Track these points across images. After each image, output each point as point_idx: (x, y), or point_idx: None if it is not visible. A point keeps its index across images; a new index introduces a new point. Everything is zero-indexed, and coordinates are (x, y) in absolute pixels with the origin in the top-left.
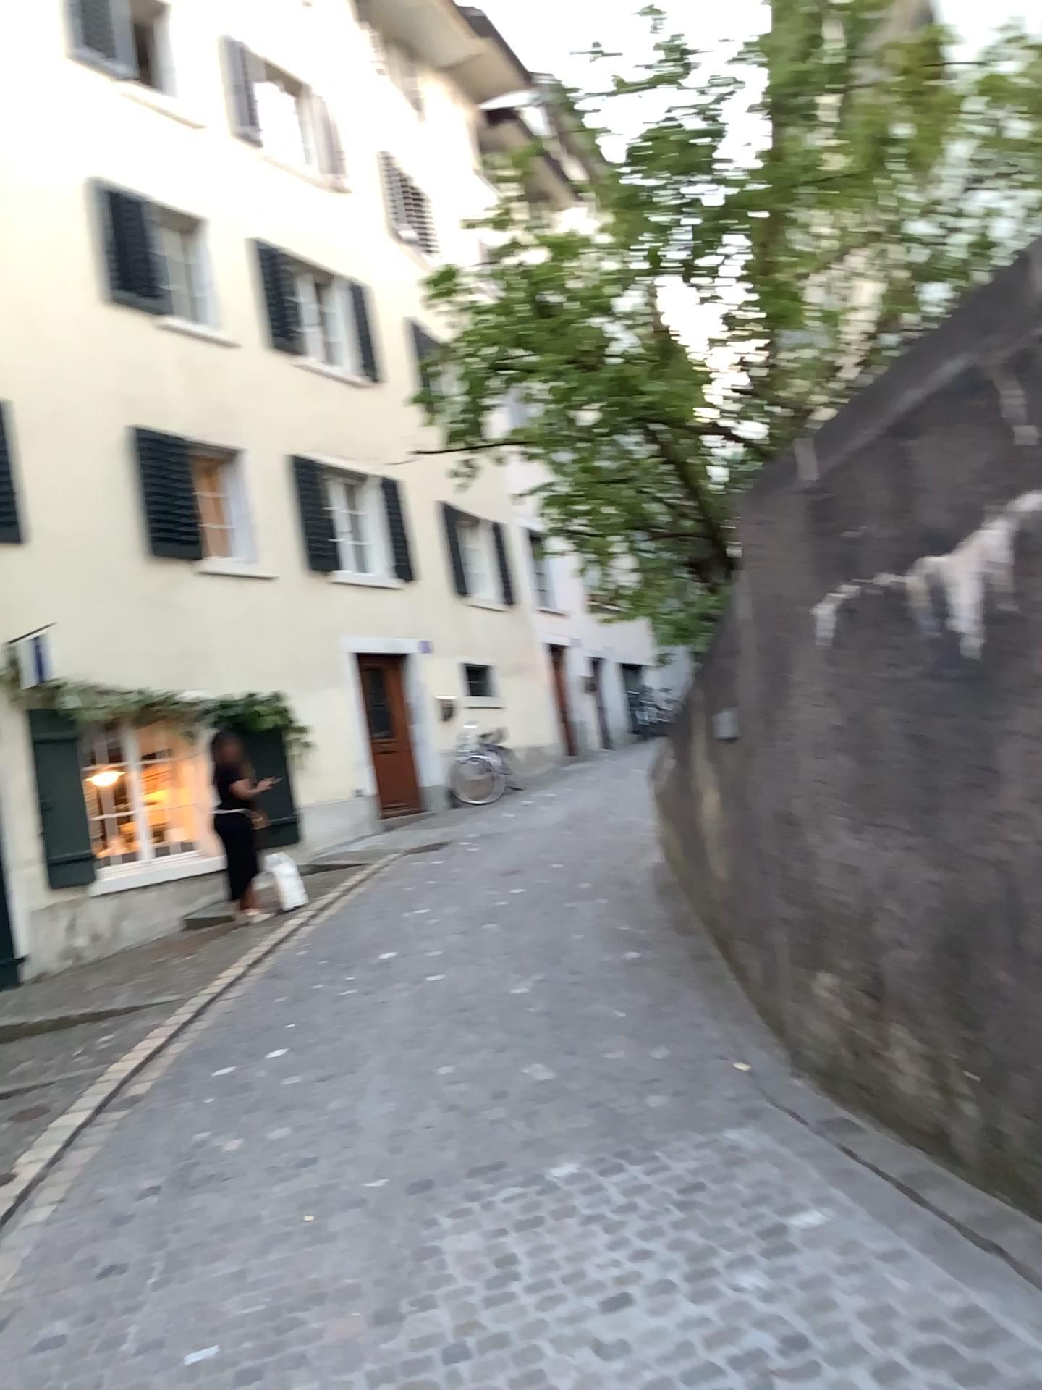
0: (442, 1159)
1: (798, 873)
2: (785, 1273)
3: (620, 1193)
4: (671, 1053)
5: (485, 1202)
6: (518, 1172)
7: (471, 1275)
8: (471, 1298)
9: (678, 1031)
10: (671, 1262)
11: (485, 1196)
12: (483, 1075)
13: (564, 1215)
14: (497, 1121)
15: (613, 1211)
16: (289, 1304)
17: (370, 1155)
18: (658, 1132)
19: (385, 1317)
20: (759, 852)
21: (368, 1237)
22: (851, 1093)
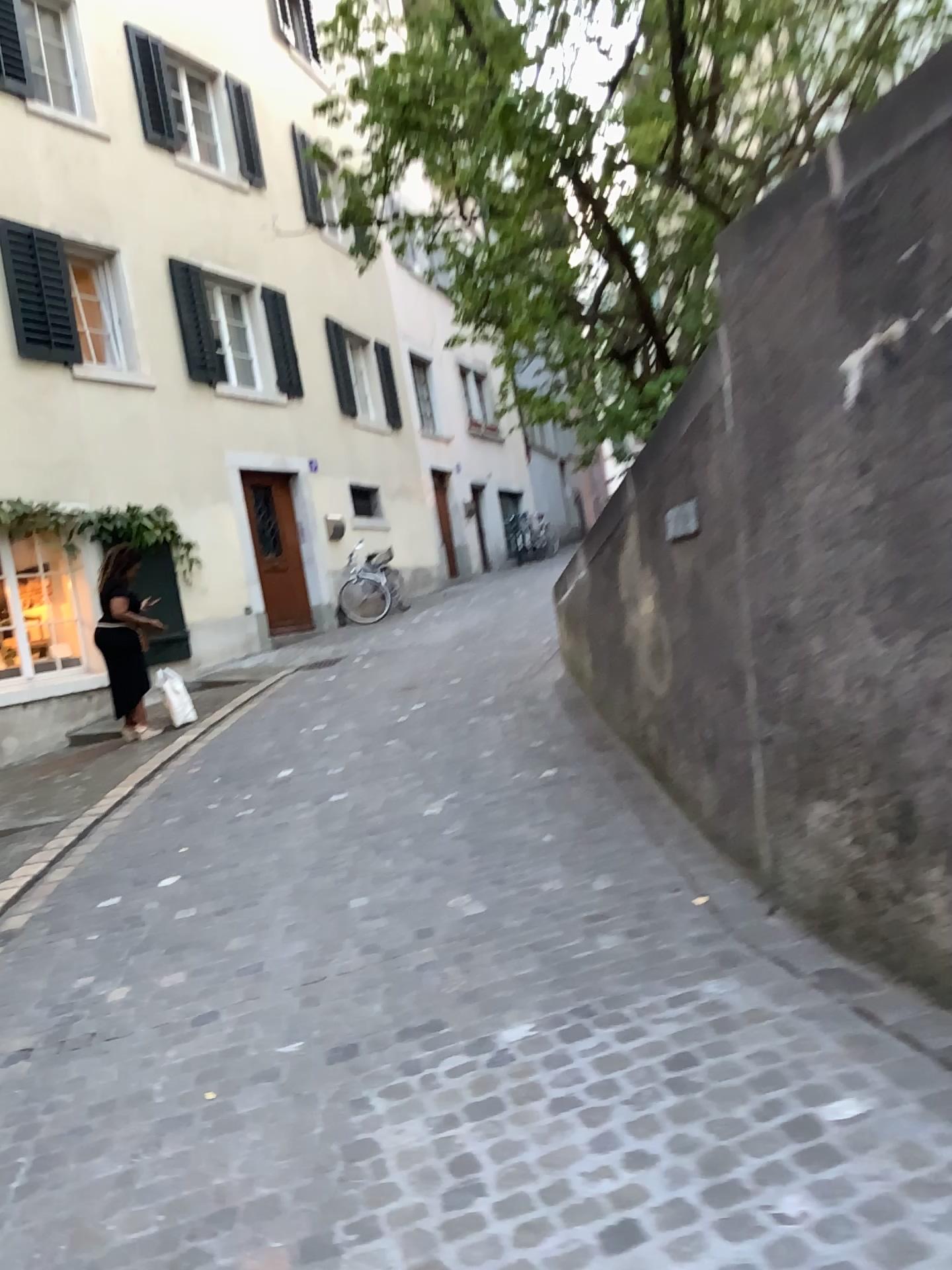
0: (368, 1017)
1: (781, 686)
2: (839, 1194)
3: (591, 1067)
4: (613, 883)
5: (427, 1077)
6: (460, 1035)
7: (420, 1186)
8: (425, 1226)
9: (615, 857)
10: (682, 1173)
11: (426, 1070)
12: (403, 909)
13: (527, 1098)
14: (426, 967)
15: (589, 1092)
16: (188, 1230)
17: (281, 1010)
18: (621, 984)
19: (315, 1253)
20: (717, 662)
21: (285, 1126)
22: (850, 939)
